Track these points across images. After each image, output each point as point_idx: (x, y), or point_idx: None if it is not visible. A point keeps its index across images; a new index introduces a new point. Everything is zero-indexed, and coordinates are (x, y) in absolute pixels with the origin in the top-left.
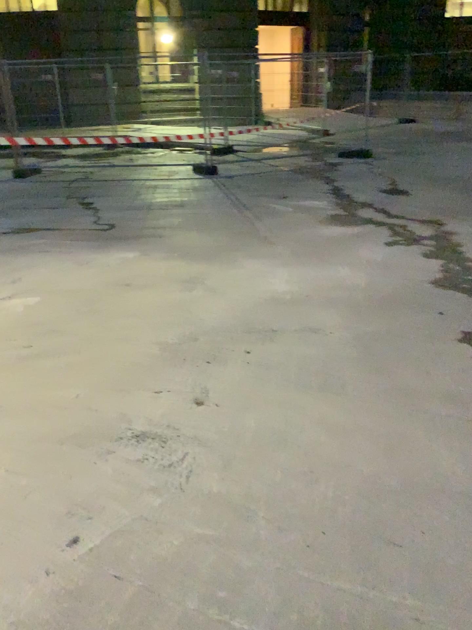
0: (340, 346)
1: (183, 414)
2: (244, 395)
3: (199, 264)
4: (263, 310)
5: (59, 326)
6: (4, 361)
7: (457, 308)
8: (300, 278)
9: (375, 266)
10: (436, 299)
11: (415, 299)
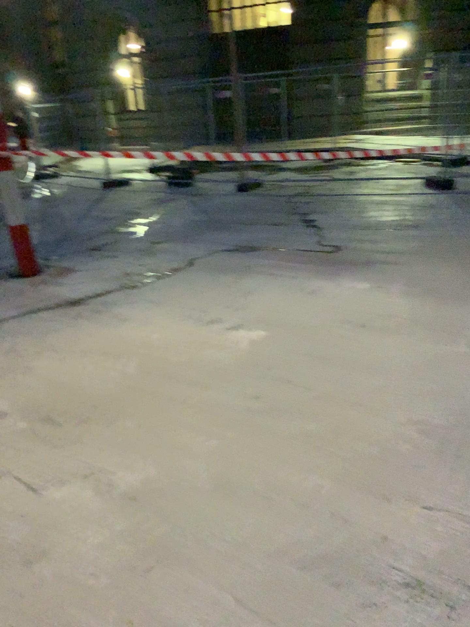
0: None
1: (467, 557)
2: None
3: (448, 307)
4: None
5: (285, 375)
6: (226, 417)
7: None
8: None
9: None
10: None
11: None
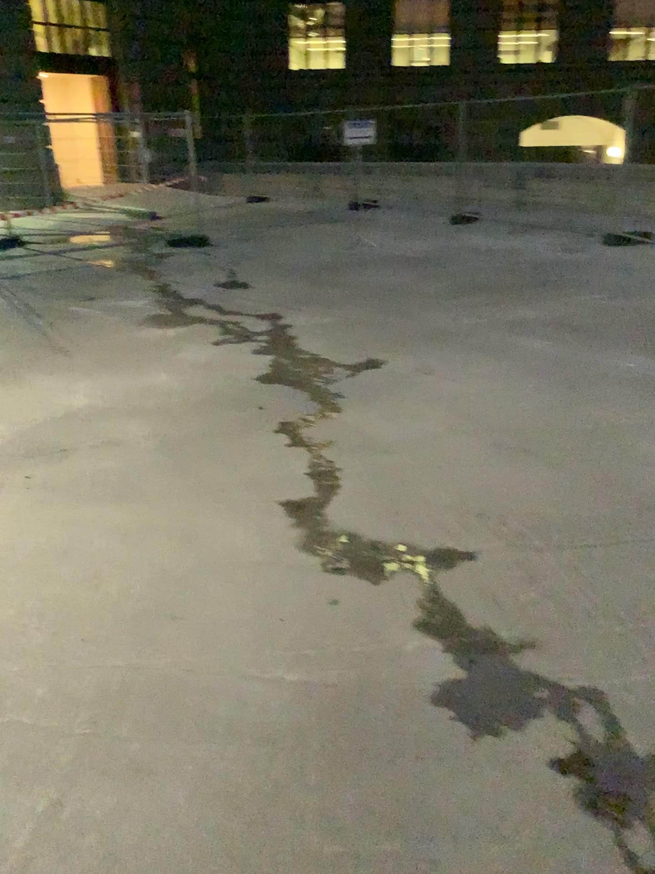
0: (148, 456)
1: None
2: (27, 521)
3: None
4: (57, 431)
5: None
6: None
7: (284, 401)
8: (108, 391)
9: (200, 369)
10: (264, 395)
11: (241, 398)
